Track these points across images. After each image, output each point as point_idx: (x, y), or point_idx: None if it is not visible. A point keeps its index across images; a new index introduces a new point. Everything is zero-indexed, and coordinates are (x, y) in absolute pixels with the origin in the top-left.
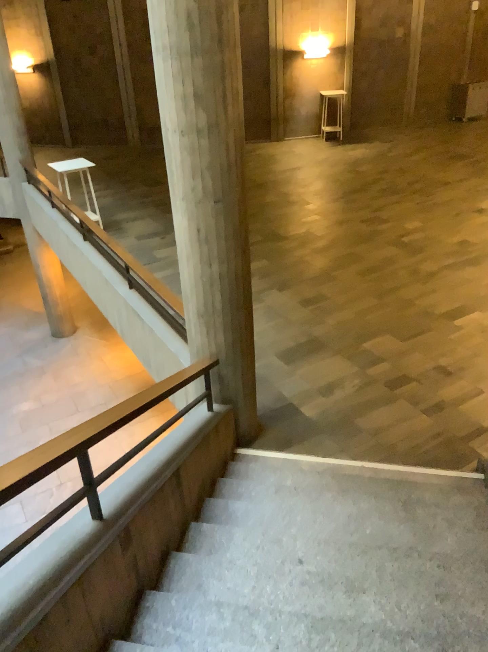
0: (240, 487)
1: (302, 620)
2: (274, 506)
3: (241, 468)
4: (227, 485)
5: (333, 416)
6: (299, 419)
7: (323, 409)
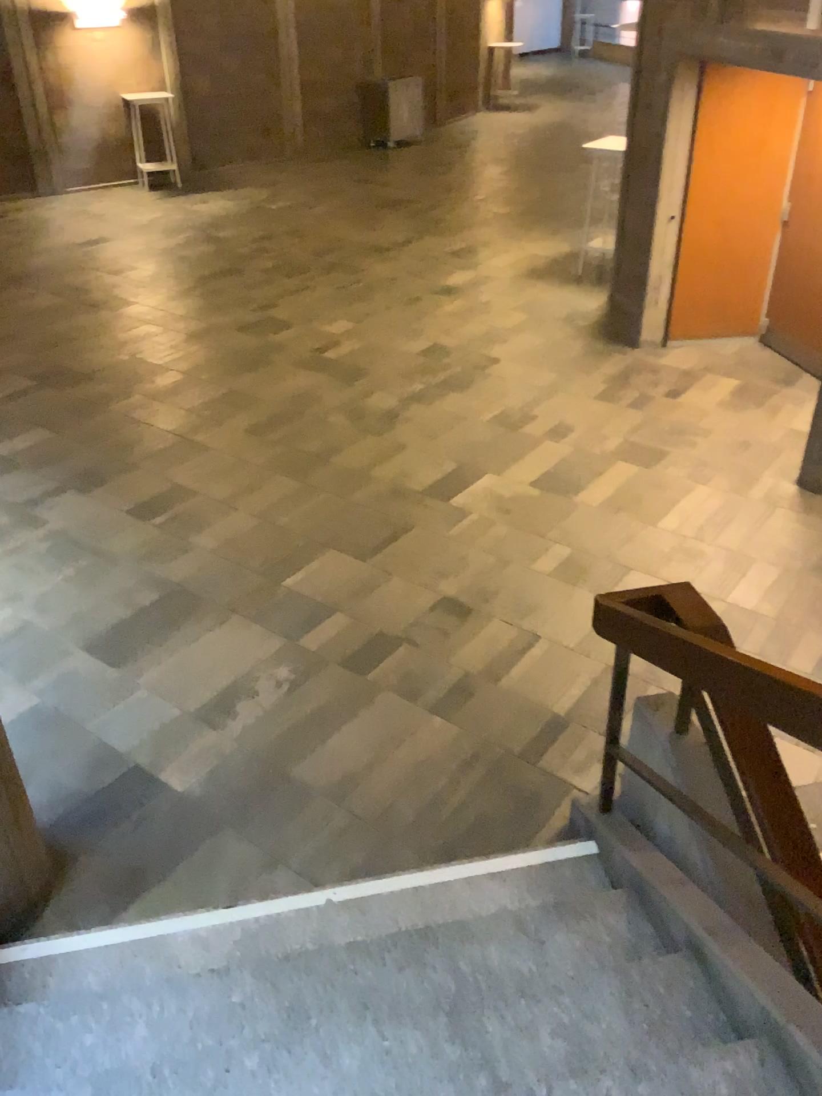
0: None
1: None
2: None
3: None
4: None
5: (238, 773)
6: (157, 803)
7: (213, 760)
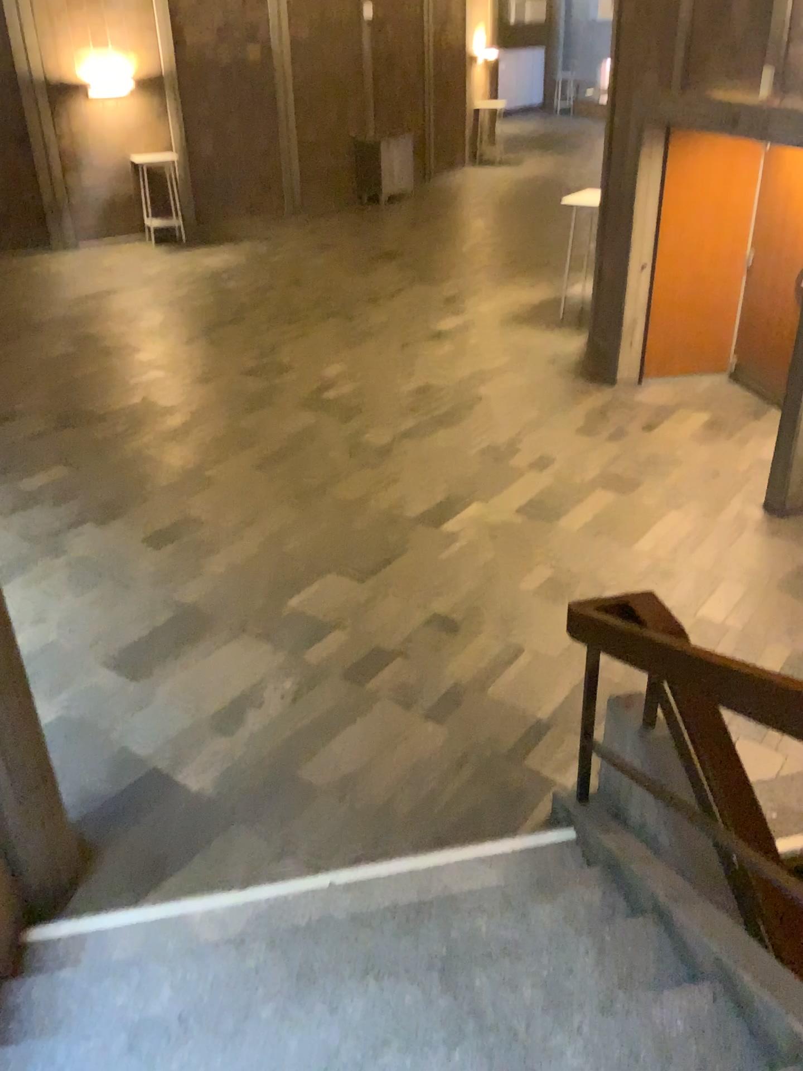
0: None
1: None
2: None
3: (31, 998)
4: None
5: (248, 776)
6: (174, 803)
7: (225, 765)
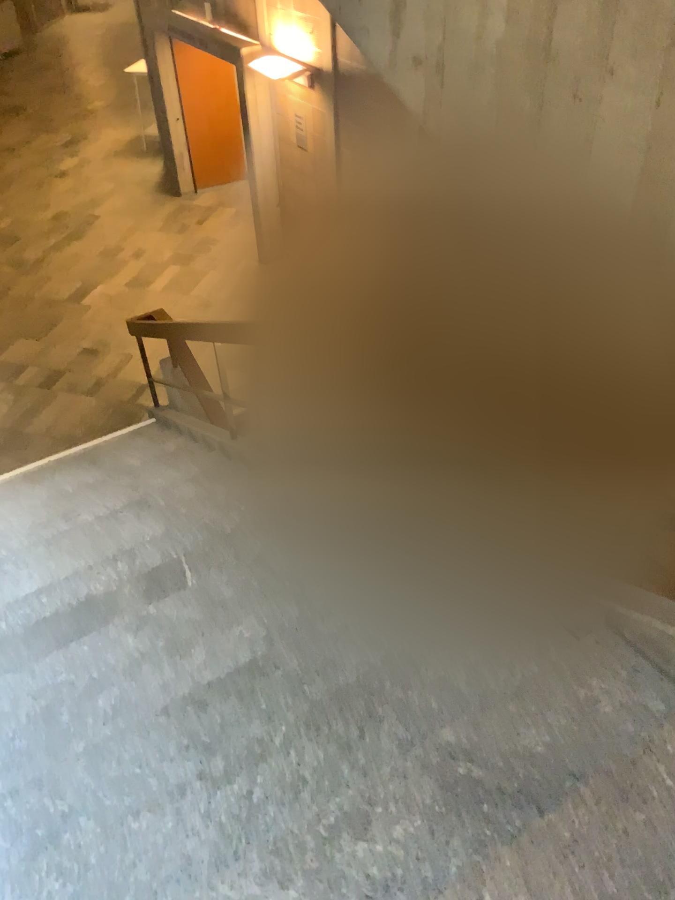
0: None
1: (39, 548)
2: None
3: None
4: None
5: None
6: None
7: None
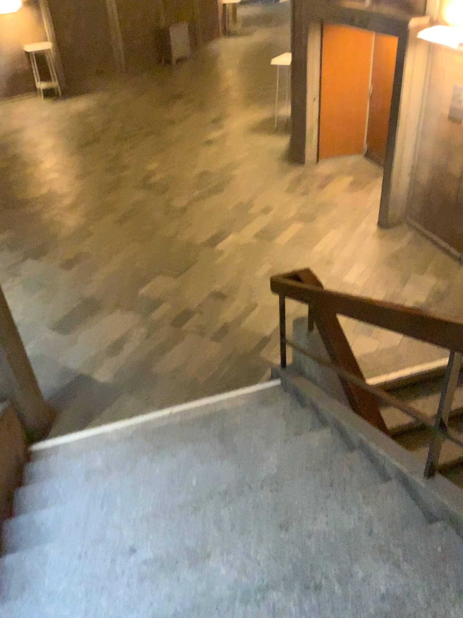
0: (41, 494)
1: None
2: (87, 502)
3: (39, 469)
4: (26, 498)
5: (127, 374)
6: (92, 389)
7: (115, 370)
